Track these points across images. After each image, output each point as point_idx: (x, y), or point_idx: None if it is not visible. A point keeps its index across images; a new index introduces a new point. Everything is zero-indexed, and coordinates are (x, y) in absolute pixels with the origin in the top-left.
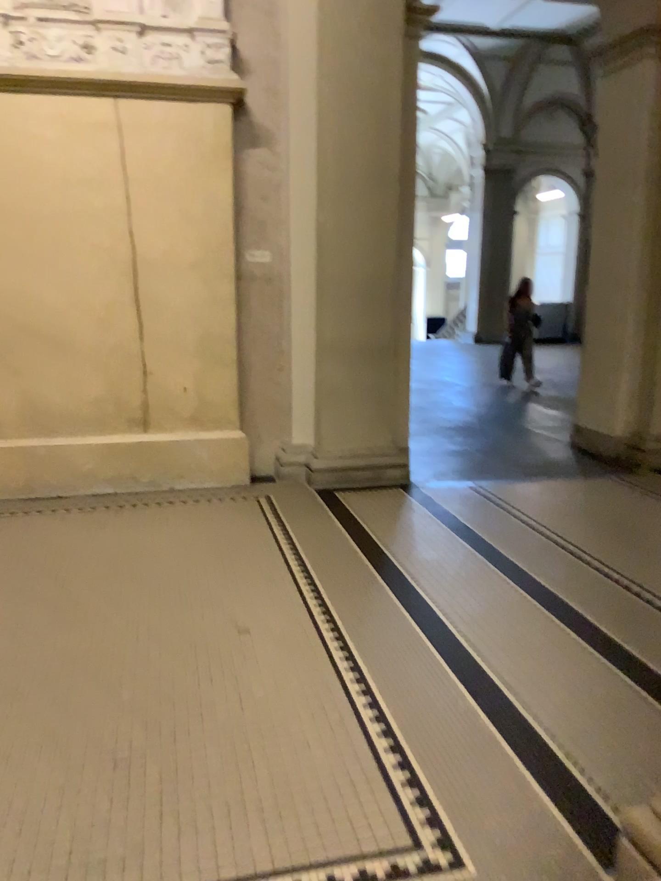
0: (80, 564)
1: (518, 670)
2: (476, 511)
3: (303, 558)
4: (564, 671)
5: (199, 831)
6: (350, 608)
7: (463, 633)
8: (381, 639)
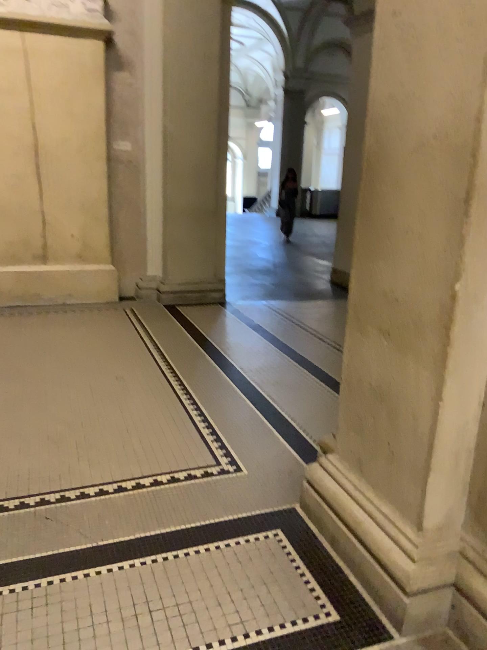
0: (8, 344)
1: (281, 392)
2: (266, 315)
3: (155, 339)
4: (306, 392)
5: (100, 462)
6: (185, 364)
7: (251, 376)
8: (203, 379)
